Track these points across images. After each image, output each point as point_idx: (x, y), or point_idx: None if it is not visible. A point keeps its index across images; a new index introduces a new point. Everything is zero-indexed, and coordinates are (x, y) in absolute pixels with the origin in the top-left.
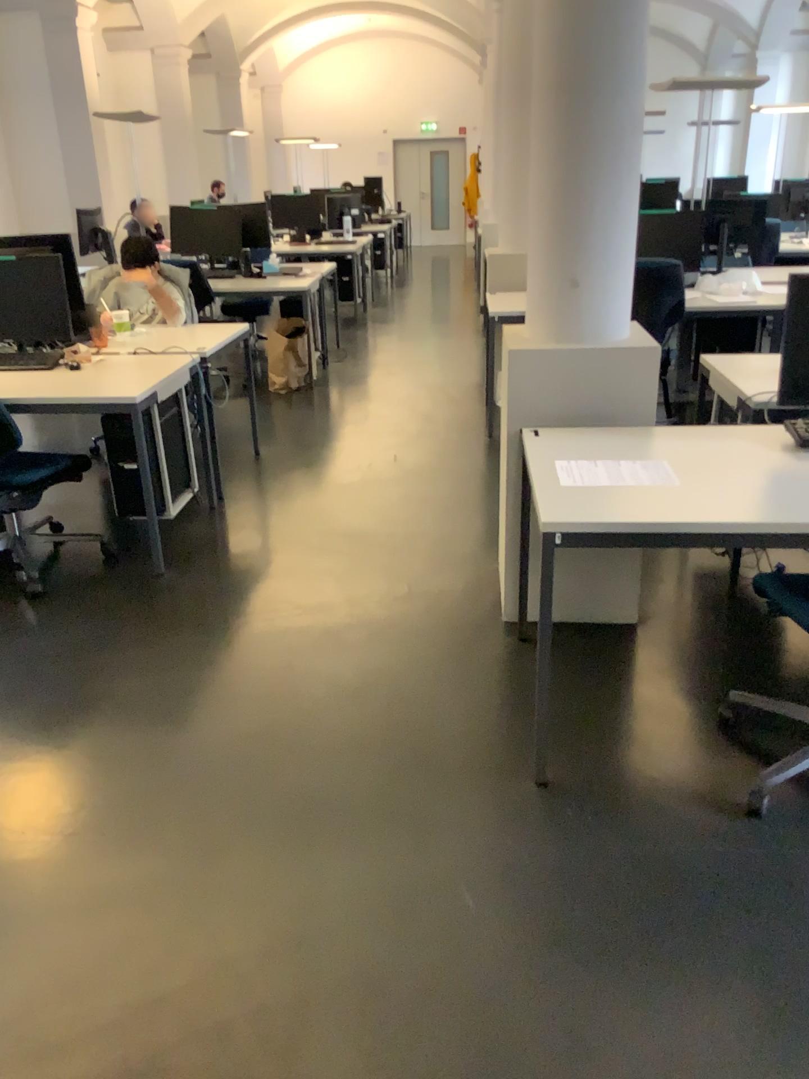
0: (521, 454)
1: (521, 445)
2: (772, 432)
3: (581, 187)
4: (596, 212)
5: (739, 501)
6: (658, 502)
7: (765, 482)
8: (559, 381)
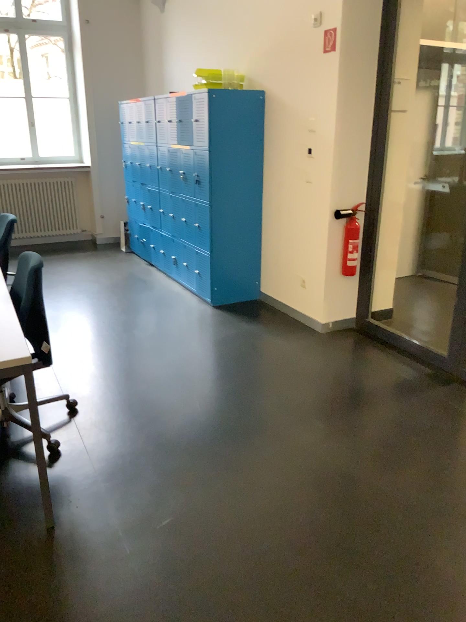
0: None
1: None
2: None
3: None
4: None
5: None
6: None
7: None
8: None
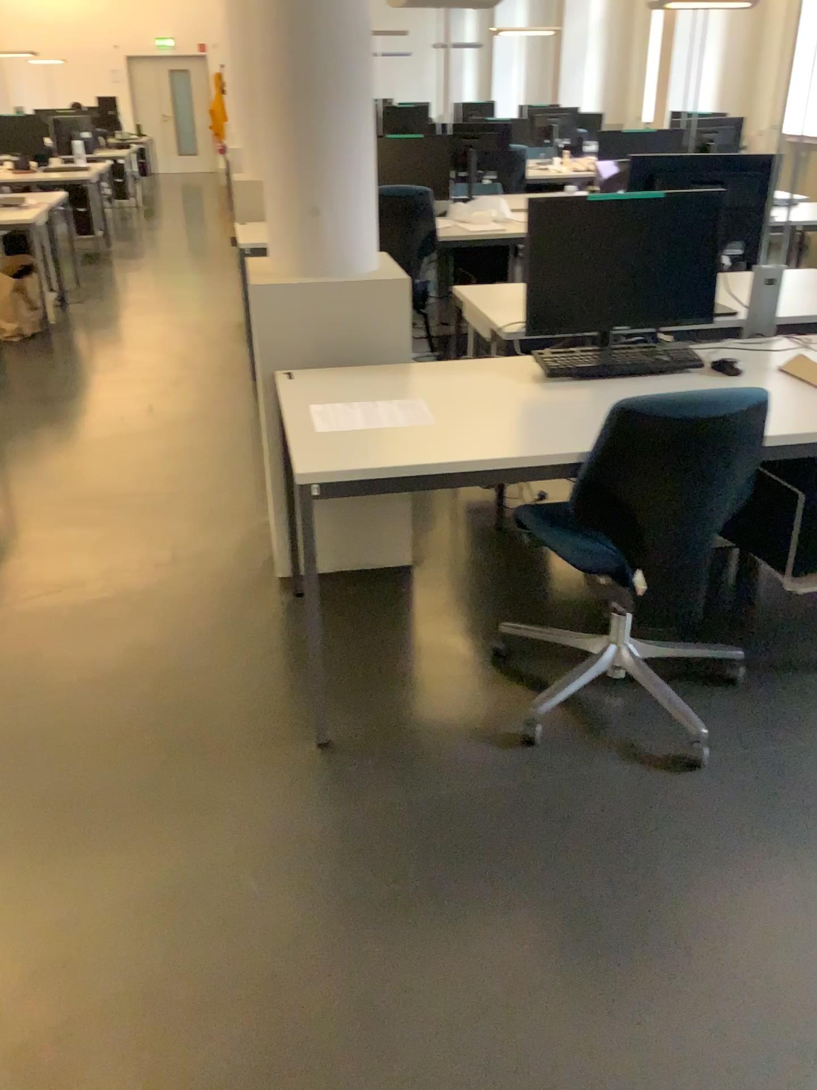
0: (274, 401)
1: (274, 392)
2: (522, 363)
3: (313, 110)
4: (331, 138)
5: (492, 436)
6: (413, 444)
7: (516, 415)
8: (309, 321)
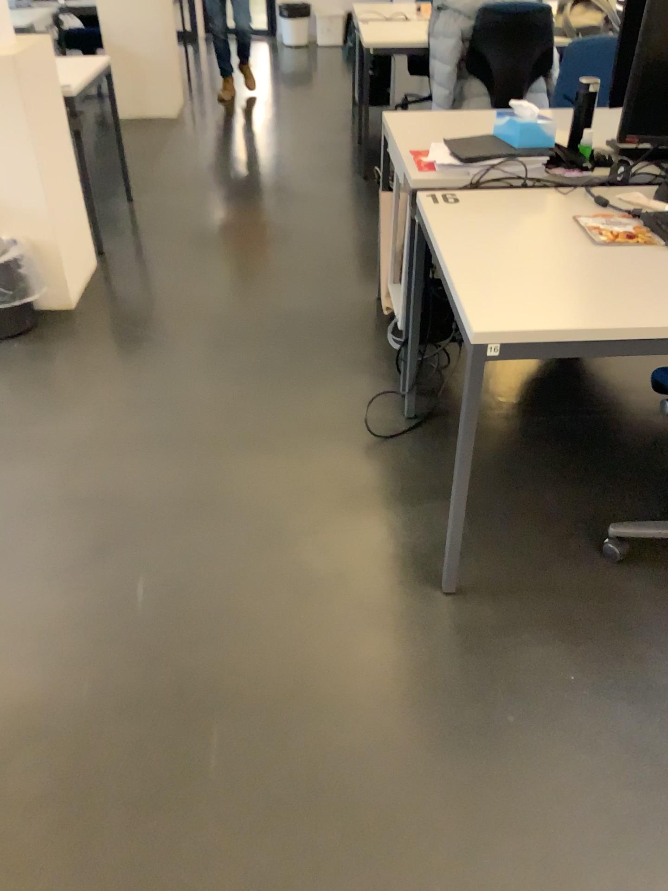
0: None
1: None
2: None
3: None
4: None
5: None
6: None
7: None
8: None
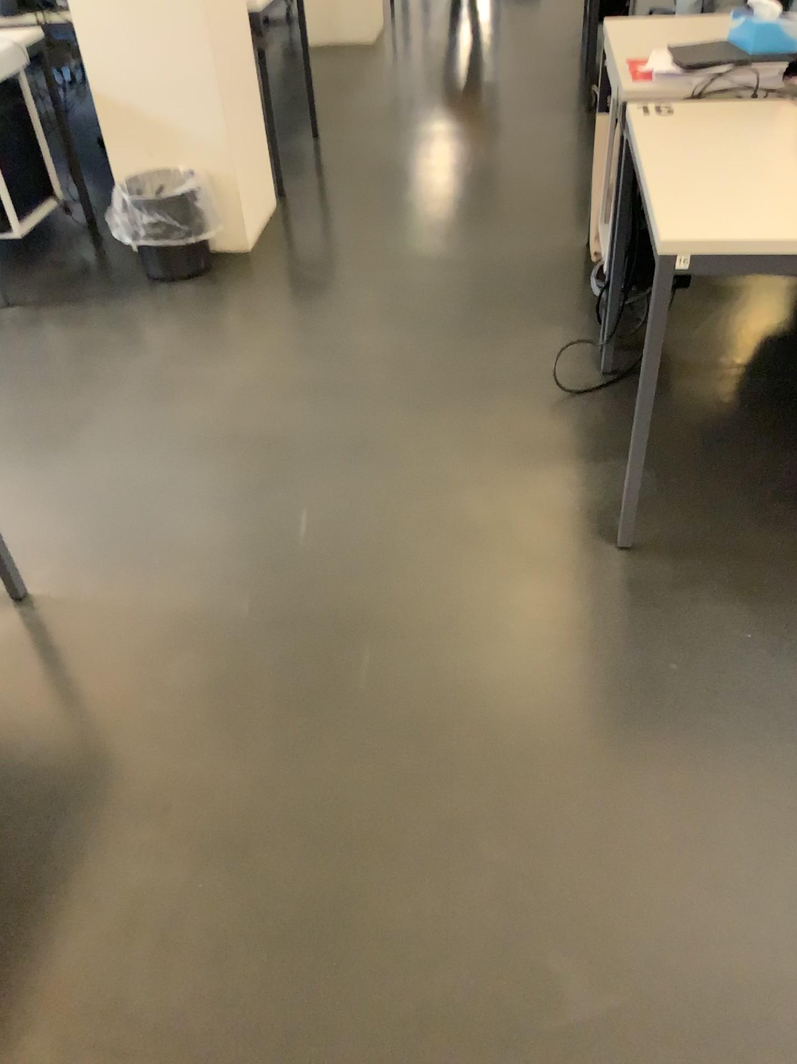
0: None
1: None
2: None
3: None
4: None
5: None
6: None
7: None
8: None
